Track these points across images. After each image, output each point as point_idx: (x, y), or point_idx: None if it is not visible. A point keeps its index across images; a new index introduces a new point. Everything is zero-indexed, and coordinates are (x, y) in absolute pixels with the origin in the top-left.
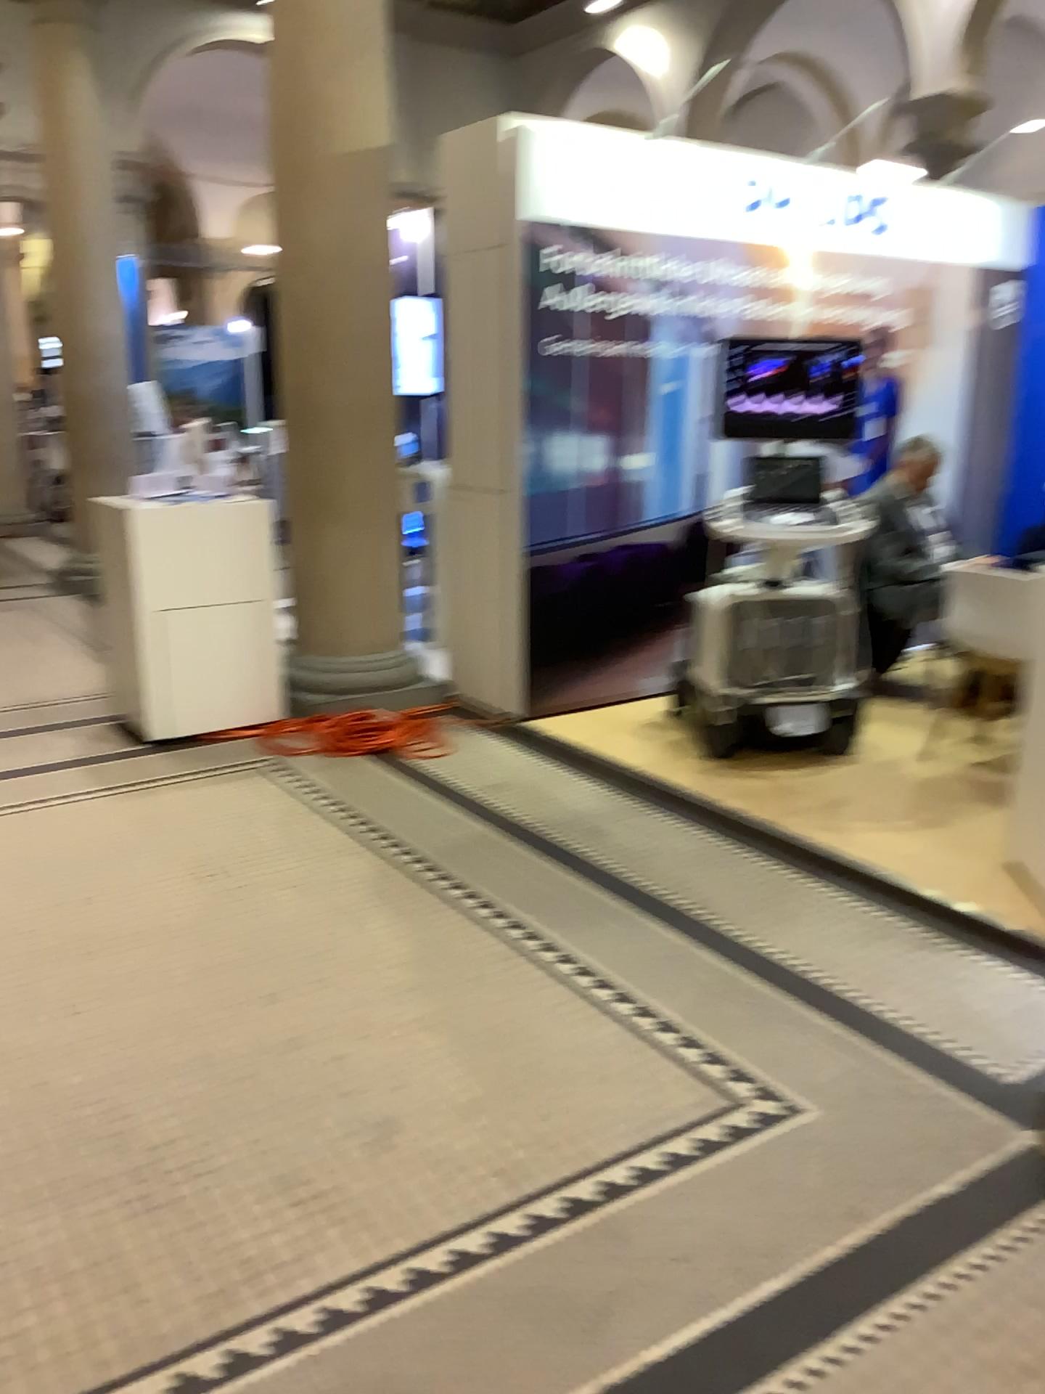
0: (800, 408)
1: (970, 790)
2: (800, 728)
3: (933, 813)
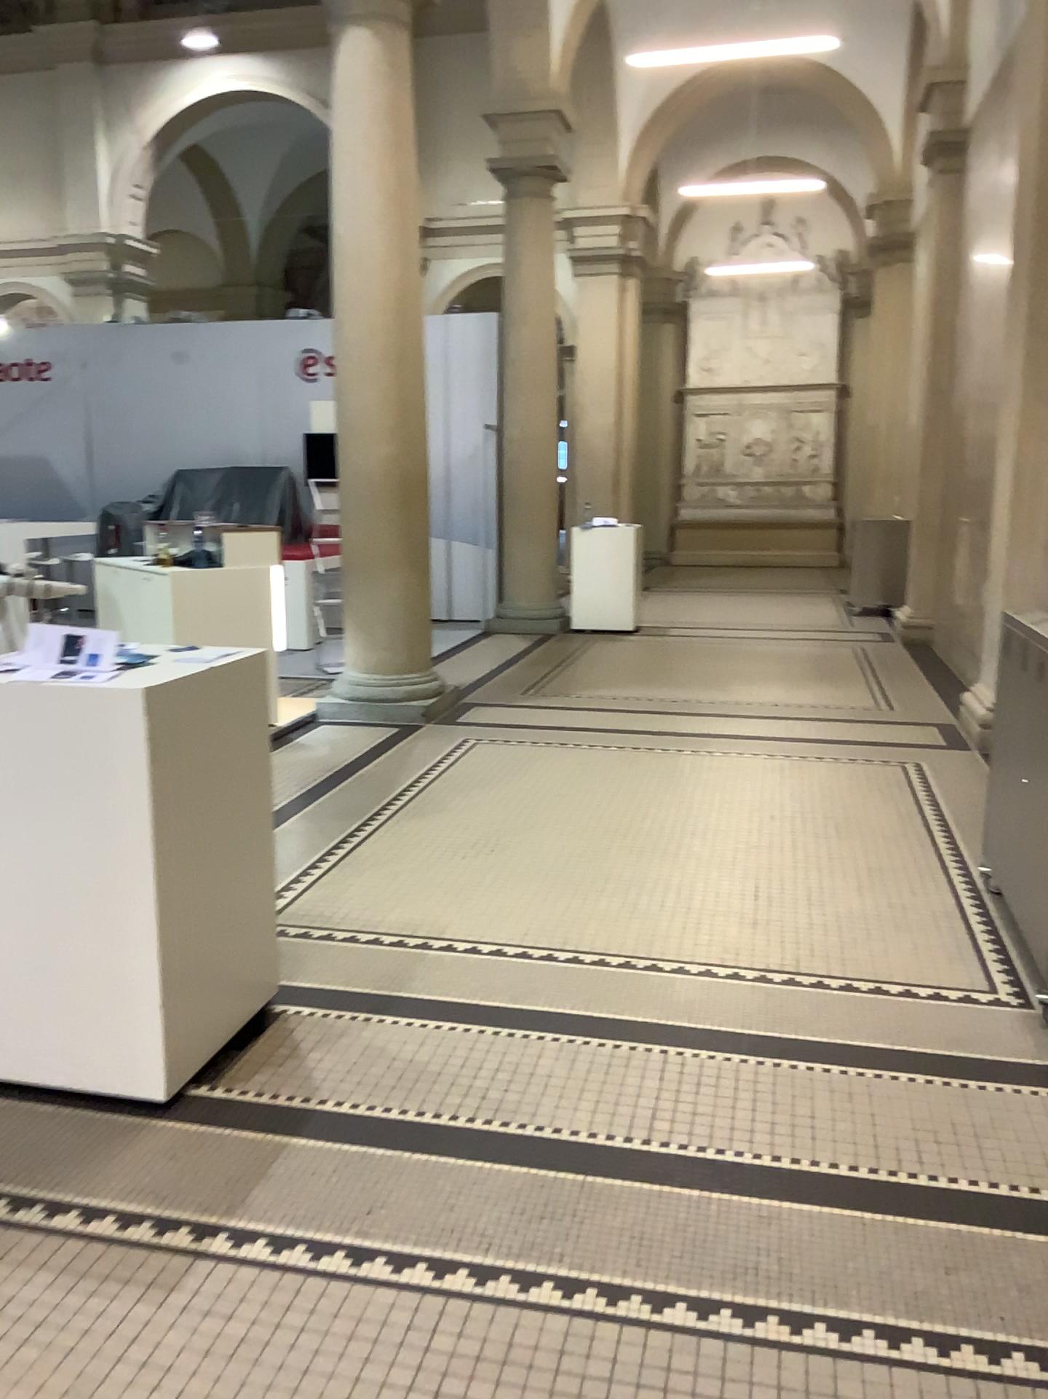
0: None
1: None
2: None
3: None
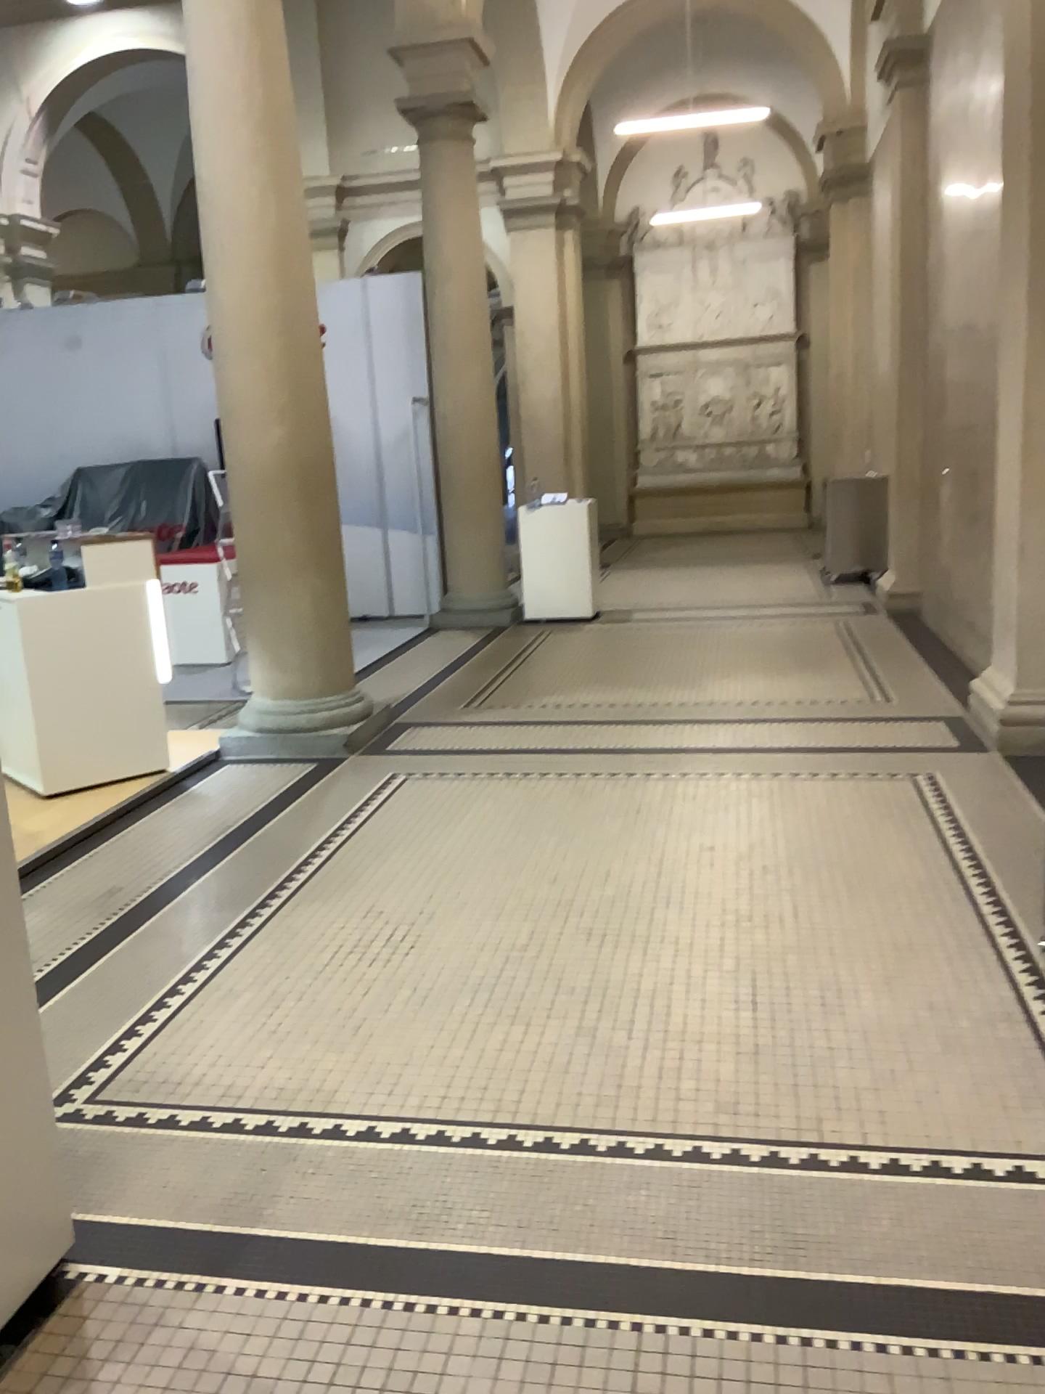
0: None
1: None
2: None
3: None
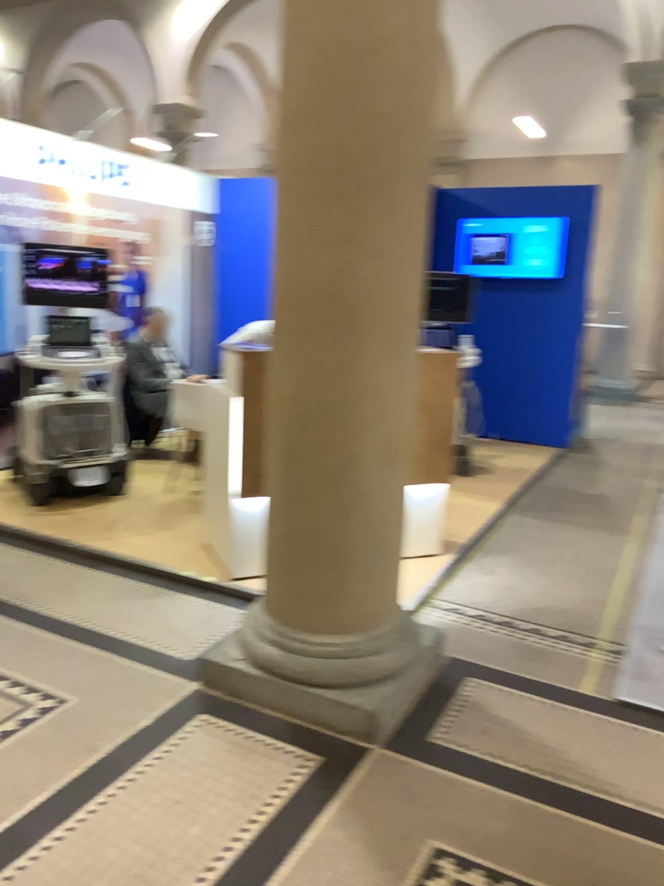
0: (69, 287)
1: (184, 507)
2: (85, 481)
3: (161, 522)
